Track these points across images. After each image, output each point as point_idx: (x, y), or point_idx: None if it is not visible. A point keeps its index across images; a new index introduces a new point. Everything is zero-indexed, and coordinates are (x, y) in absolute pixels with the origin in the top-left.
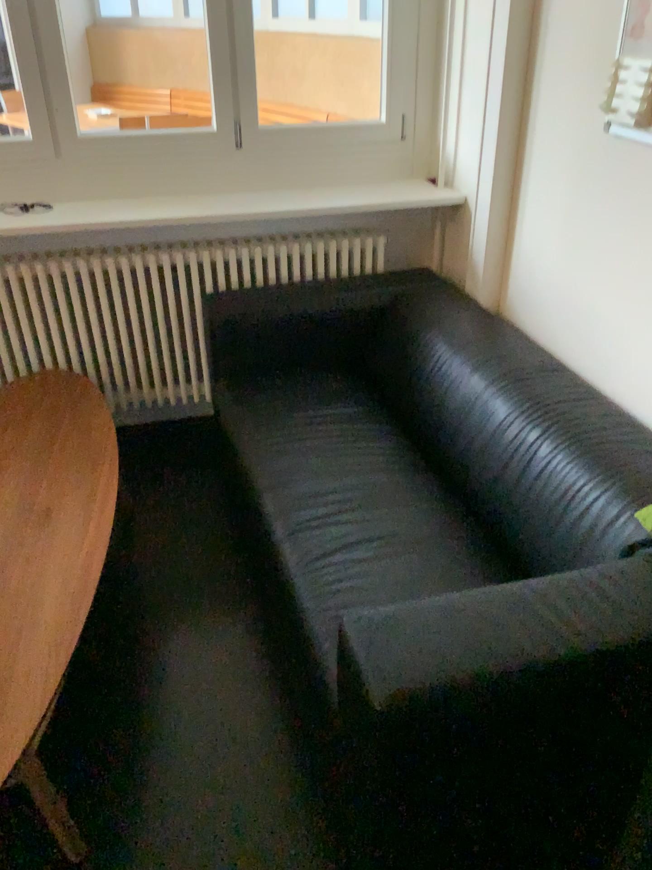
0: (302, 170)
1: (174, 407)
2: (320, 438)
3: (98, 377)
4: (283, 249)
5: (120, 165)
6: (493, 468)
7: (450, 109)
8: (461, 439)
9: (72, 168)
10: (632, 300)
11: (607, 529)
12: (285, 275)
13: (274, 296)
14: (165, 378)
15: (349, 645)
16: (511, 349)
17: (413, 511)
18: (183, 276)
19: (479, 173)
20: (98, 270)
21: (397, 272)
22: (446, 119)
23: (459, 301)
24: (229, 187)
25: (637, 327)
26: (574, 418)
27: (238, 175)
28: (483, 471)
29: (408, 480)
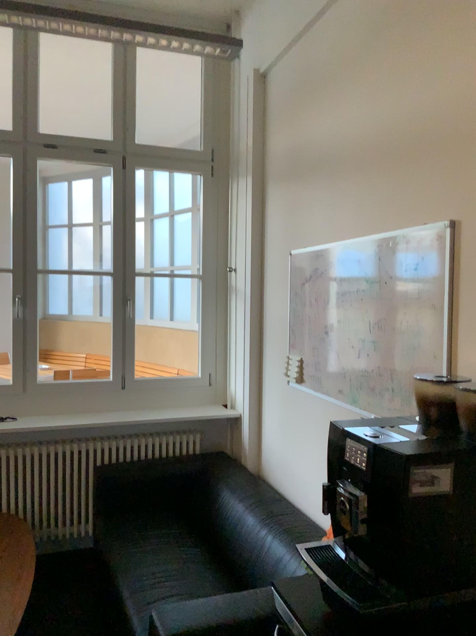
0: (156, 400)
1: (69, 541)
2: (155, 544)
3: (24, 520)
4: (143, 441)
5: (57, 397)
6: (246, 554)
7: (232, 370)
8: (232, 541)
9: (30, 398)
10: (307, 460)
11: (293, 573)
12: (143, 456)
13: (135, 466)
14: (66, 521)
15: (152, 618)
16: (258, 490)
17: (202, 579)
18: (85, 457)
19: (244, 401)
20: (36, 454)
21: (207, 454)
22: (231, 375)
23: (236, 468)
24: (115, 408)
25: (310, 473)
26: (283, 521)
27: (121, 402)
28: (241, 556)
29: (202, 564)
